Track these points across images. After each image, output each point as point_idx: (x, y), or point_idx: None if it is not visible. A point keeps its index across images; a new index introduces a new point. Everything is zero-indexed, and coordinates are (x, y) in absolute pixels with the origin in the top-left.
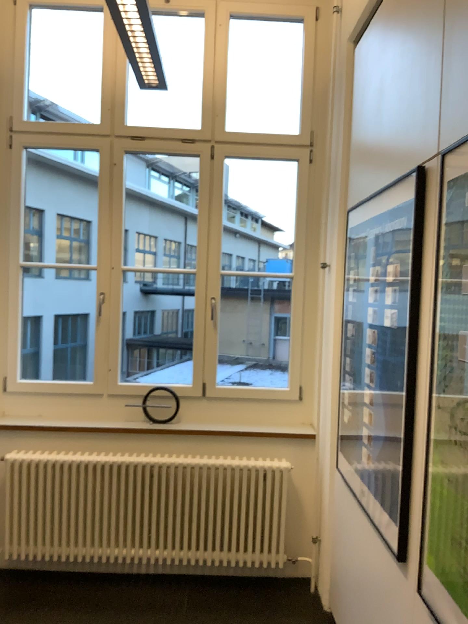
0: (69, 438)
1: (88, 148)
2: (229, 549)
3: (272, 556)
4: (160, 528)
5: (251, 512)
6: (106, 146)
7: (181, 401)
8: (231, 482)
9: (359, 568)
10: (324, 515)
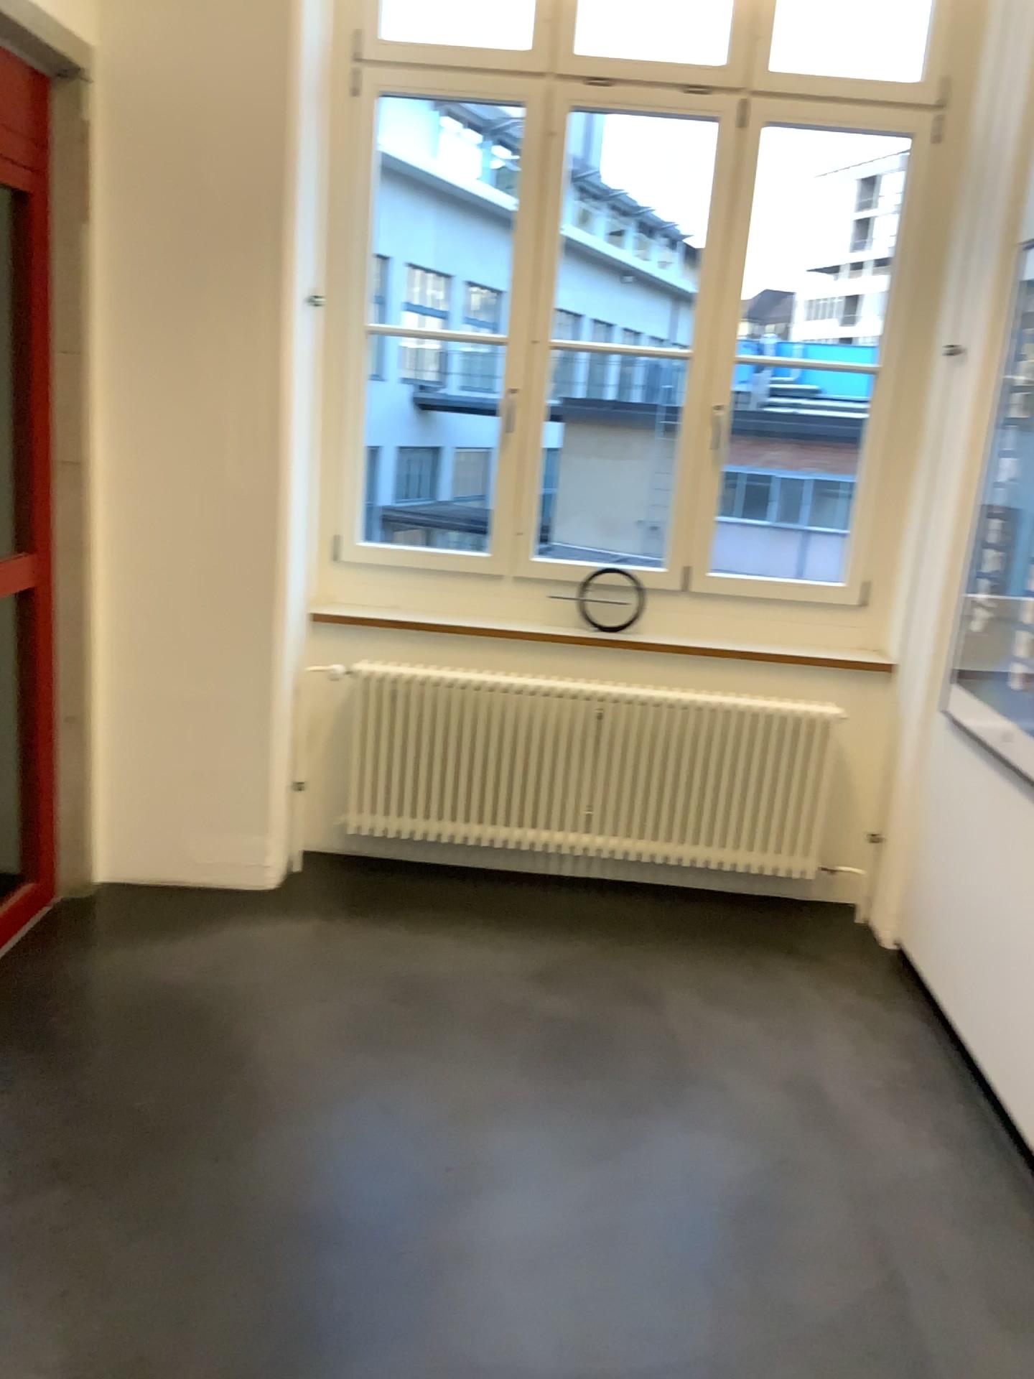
0: (453, 645)
1: (504, 100)
2: (722, 846)
3: (796, 861)
4: (609, 803)
5: (767, 787)
6: (539, 97)
7: (646, 594)
8: (737, 733)
9: (981, 855)
10: (900, 795)
